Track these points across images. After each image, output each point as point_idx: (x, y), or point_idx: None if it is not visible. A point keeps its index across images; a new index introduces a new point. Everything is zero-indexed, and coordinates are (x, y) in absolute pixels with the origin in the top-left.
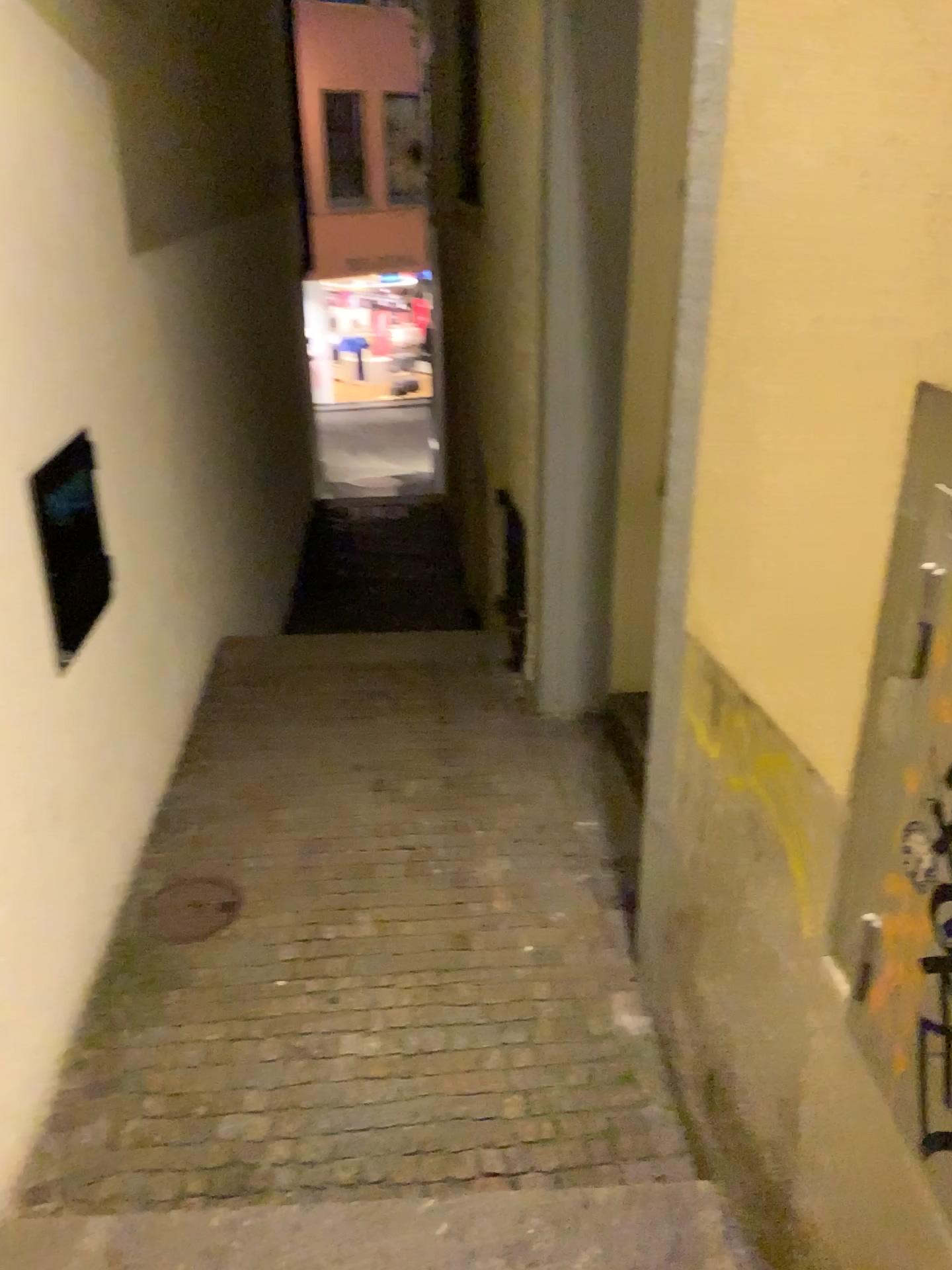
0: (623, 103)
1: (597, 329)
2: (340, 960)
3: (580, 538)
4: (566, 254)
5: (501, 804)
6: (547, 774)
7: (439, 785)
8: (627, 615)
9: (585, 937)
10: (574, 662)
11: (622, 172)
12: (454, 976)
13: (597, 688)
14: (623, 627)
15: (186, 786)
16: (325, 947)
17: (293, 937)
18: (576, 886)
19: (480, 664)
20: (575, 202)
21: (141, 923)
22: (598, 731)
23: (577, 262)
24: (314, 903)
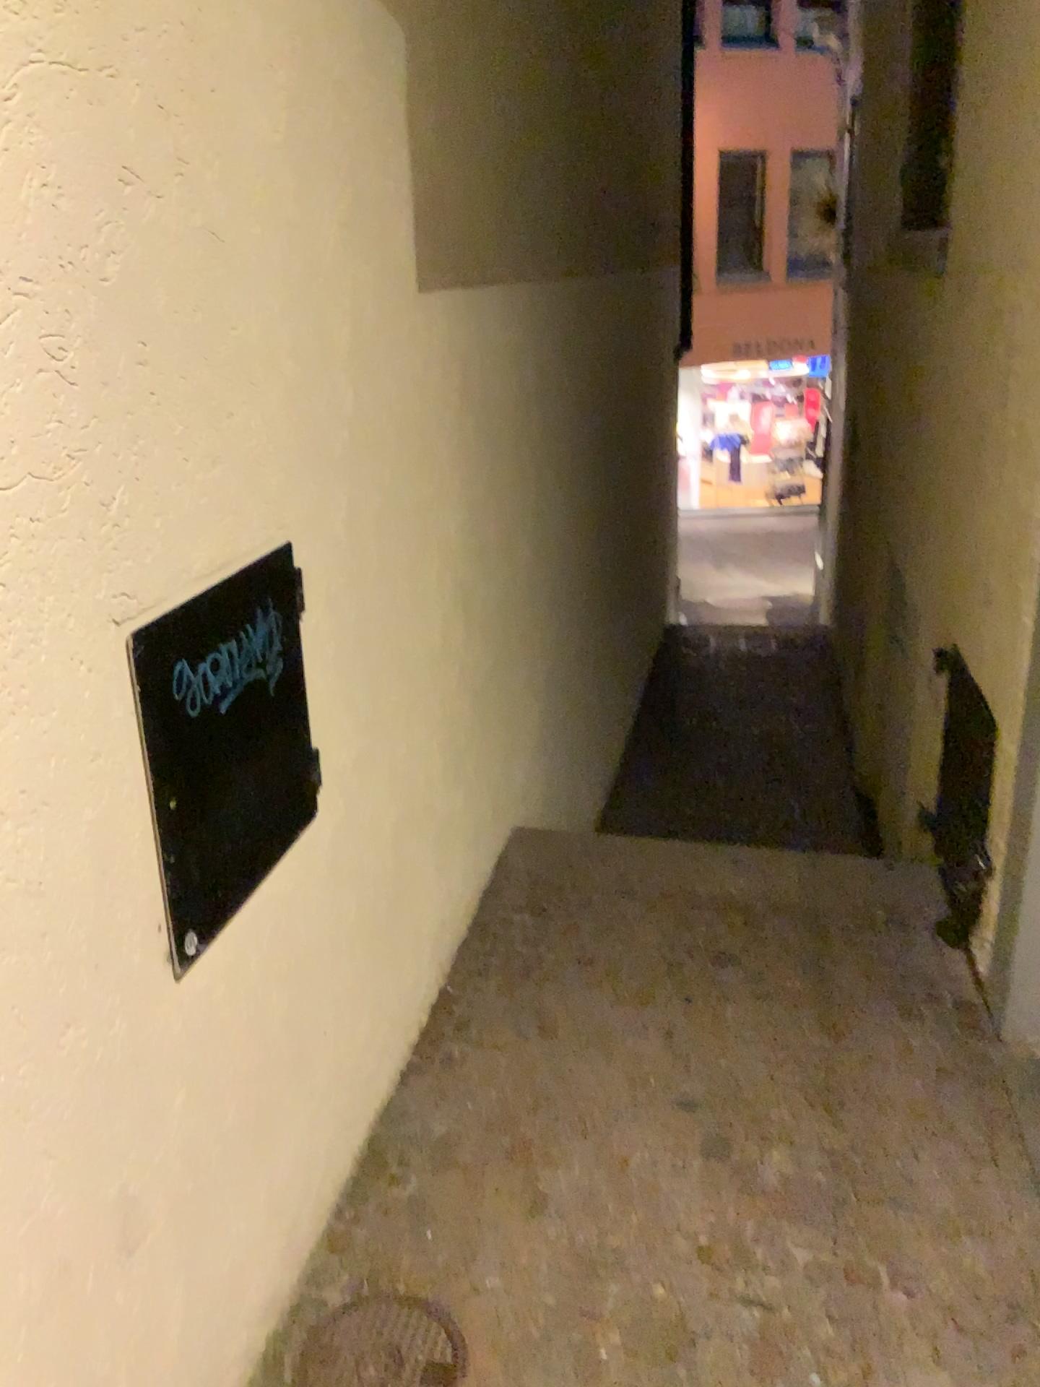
0: None
1: None
2: None
3: None
4: None
5: (936, 1232)
6: (1021, 1177)
7: (822, 1165)
8: None
9: None
10: None
11: None
12: None
13: None
14: None
15: (419, 1091)
16: None
17: None
18: None
19: (894, 923)
20: None
21: (291, 1383)
22: None
23: None
24: None
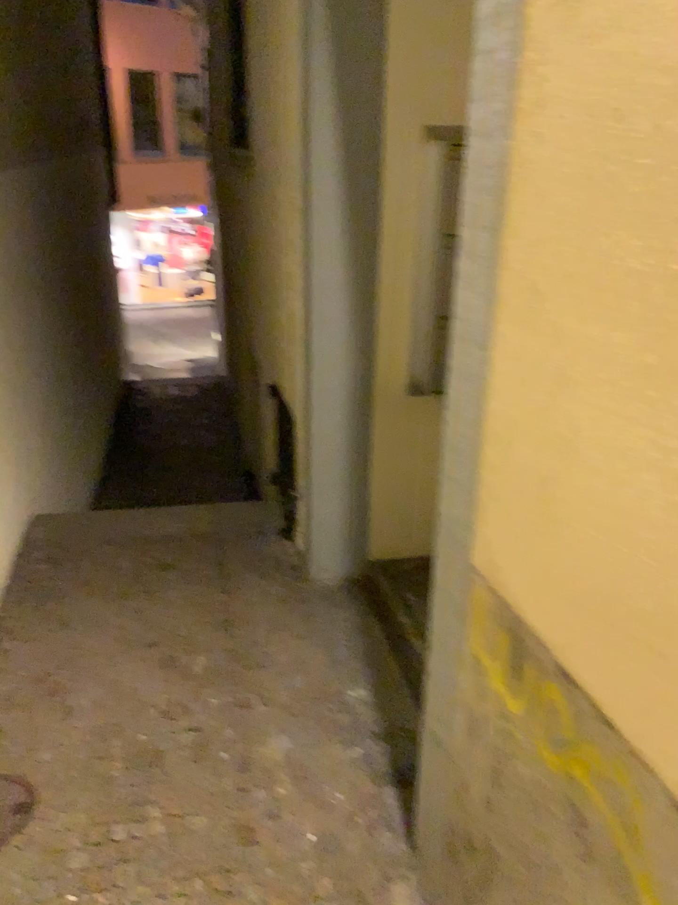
0: (375, 56)
1: (355, 254)
2: (129, 867)
3: (342, 433)
4: (326, 188)
5: (280, 676)
6: (320, 642)
7: (224, 659)
8: (384, 497)
9: (364, 822)
10: (339, 537)
11: (375, 117)
12: (242, 878)
13: (359, 559)
14: (380, 507)
15: None
16: (115, 852)
17: (83, 842)
18: (353, 763)
19: (258, 534)
20: (333, 143)
21: None
22: (361, 597)
23: (336, 195)
24: (105, 800)
